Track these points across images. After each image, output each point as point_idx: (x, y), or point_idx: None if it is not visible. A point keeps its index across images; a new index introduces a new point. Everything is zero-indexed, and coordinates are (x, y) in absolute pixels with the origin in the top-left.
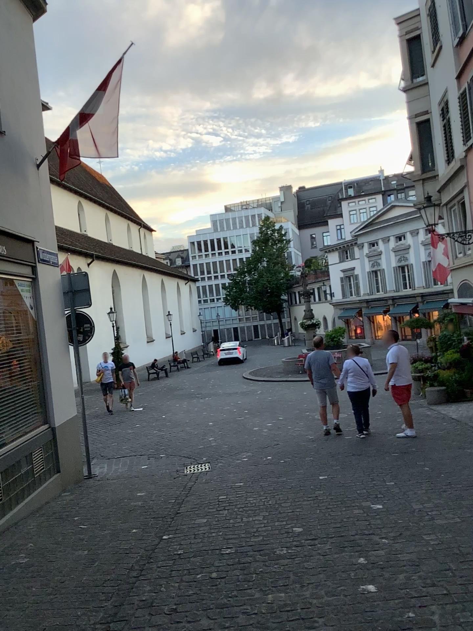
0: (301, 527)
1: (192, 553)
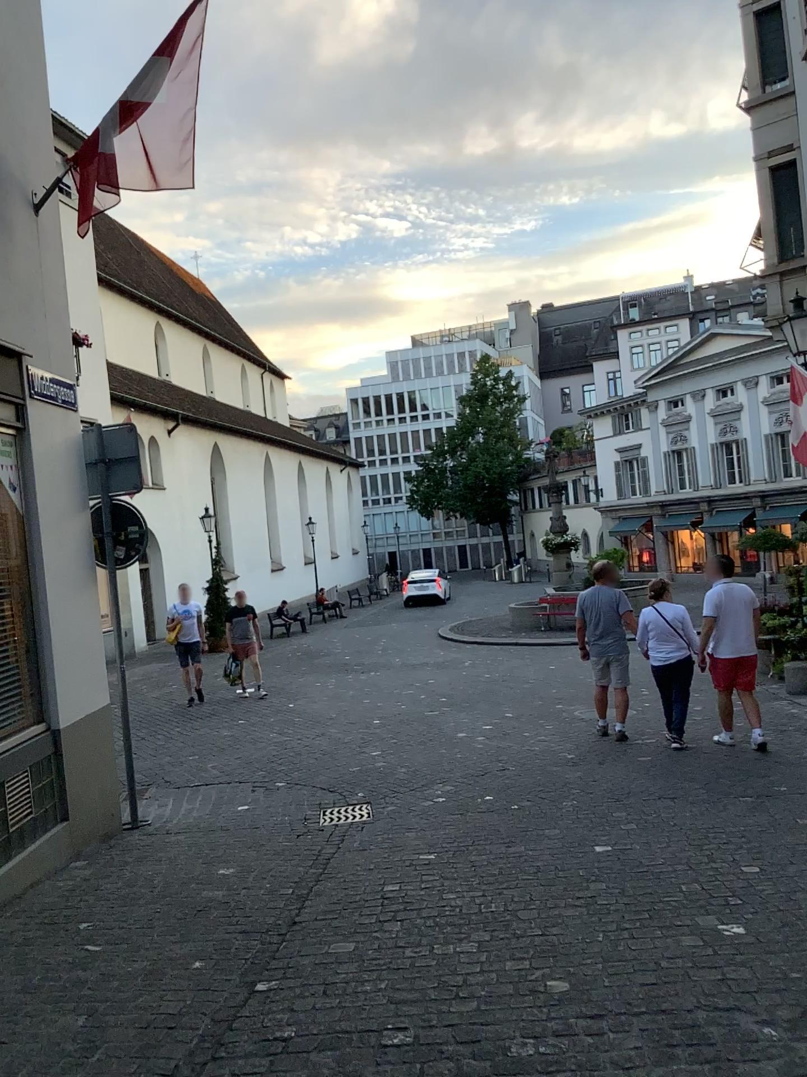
0: (568, 986)
1: (316, 1045)
